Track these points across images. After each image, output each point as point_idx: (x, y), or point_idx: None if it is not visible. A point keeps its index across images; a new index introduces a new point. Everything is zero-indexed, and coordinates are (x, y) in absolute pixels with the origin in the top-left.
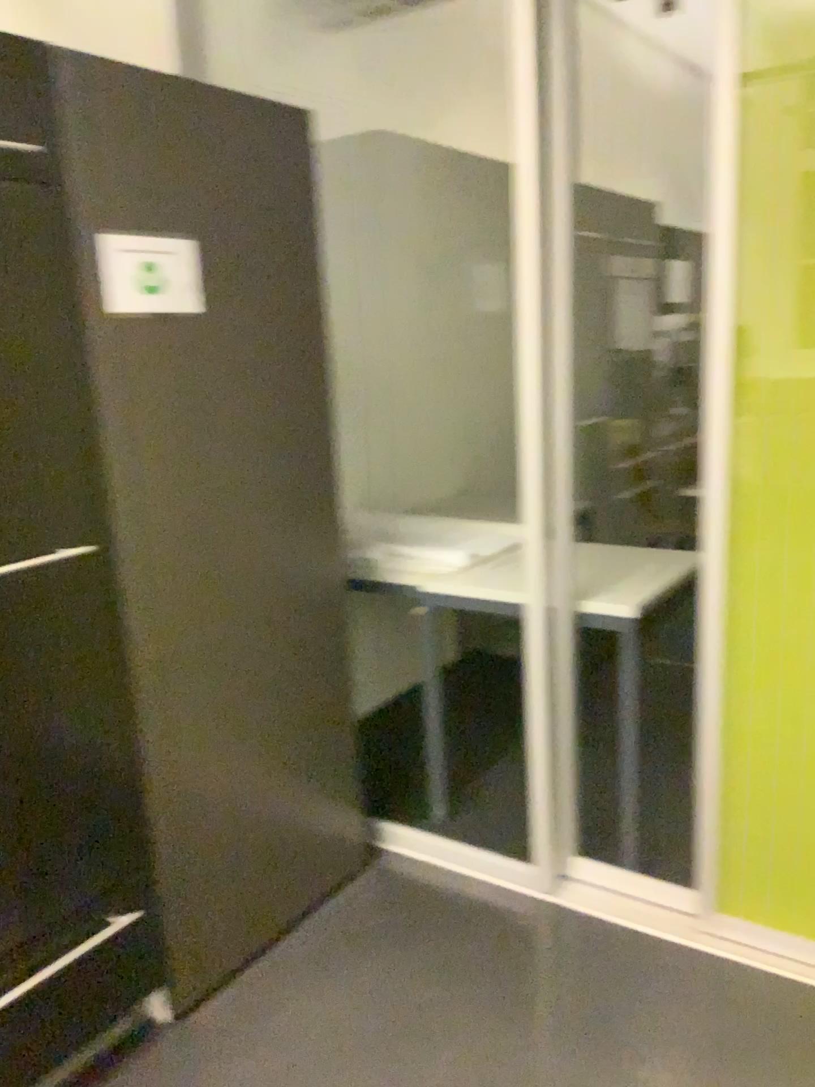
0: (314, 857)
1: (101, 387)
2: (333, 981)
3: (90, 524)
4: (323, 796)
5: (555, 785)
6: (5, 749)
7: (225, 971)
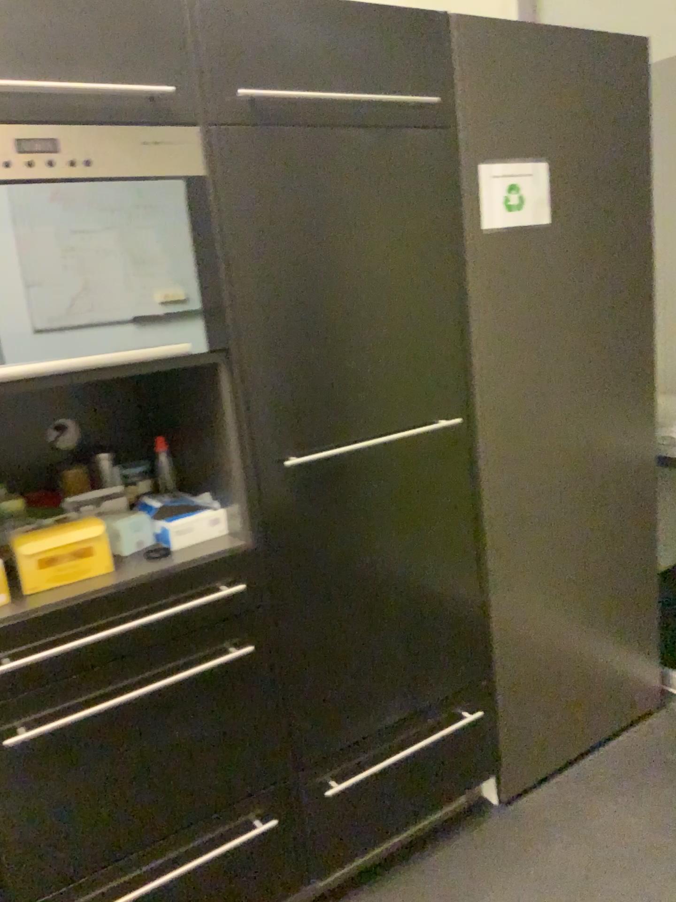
0: (619, 694)
1: (475, 291)
2: (641, 803)
3: (461, 402)
4: (626, 643)
5: None
6: (397, 574)
7: (543, 775)
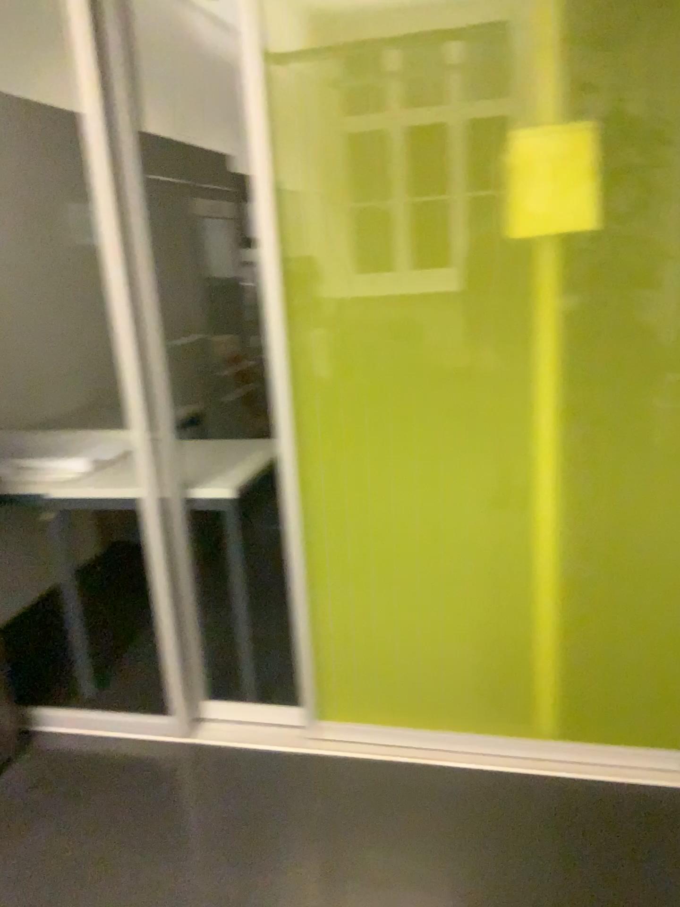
0: None
1: None
2: None
3: None
4: None
5: (182, 645)
6: None
7: None
